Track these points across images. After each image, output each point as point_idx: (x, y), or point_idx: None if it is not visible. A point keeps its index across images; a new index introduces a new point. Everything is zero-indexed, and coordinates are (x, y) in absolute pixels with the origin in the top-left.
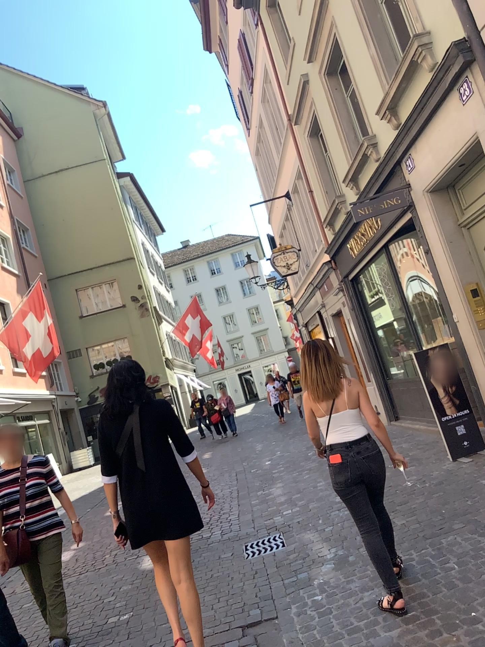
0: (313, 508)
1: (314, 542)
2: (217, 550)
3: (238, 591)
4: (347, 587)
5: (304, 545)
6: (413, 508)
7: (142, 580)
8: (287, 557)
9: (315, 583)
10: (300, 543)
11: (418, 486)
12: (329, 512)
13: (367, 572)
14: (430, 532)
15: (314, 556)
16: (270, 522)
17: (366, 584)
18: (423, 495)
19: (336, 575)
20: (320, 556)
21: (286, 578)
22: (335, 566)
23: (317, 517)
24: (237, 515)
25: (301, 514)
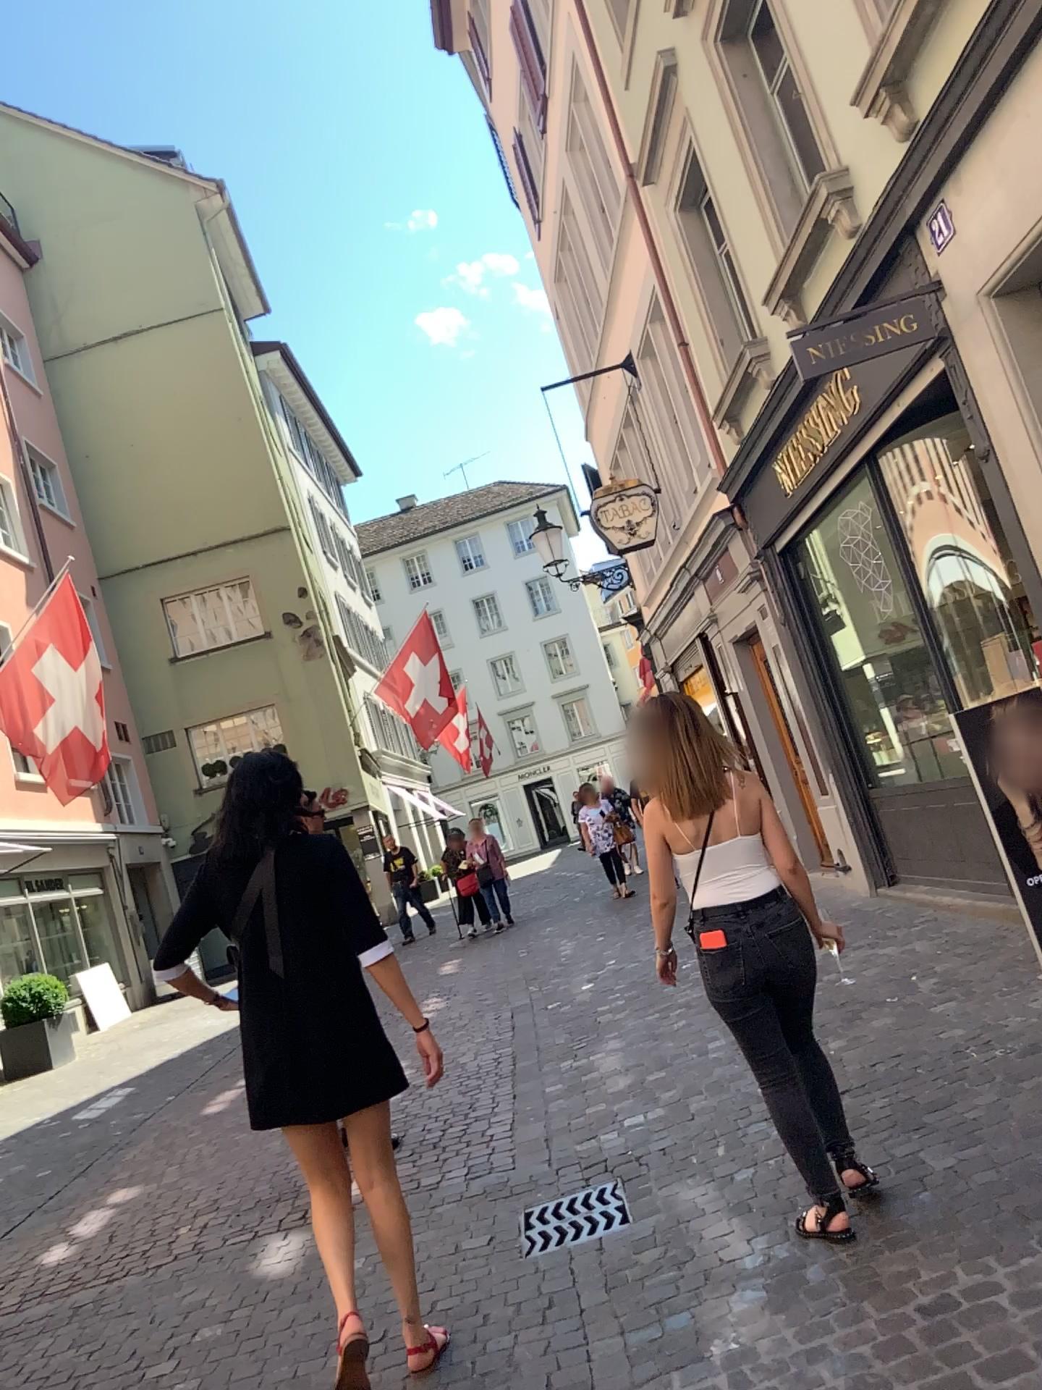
0: (701, 1115)
1: (708, 1216)
2: (450, 1232)
3: (499, 1367)
4: (810, 1377)
5: (682, 1224)
6: (975, 1123)
7: (254, 1311)
8: (635, 1261)
9: (715, 1355)
10: (670, 1220)
11: (976, 1059)
12: (745, 1127)
13: (866, 1326)
14: (1036, 1200)
15: (710, 1261)
16: (590, 1152)
17: (868, 1371)
18: (997, 1087)
19: (774, 1331)
20: (726, 1260)
21: (631, 1331)
22: (771, 1300)
23: (712, 1140)
24: (506, 1129)
25: (671, 1130)
